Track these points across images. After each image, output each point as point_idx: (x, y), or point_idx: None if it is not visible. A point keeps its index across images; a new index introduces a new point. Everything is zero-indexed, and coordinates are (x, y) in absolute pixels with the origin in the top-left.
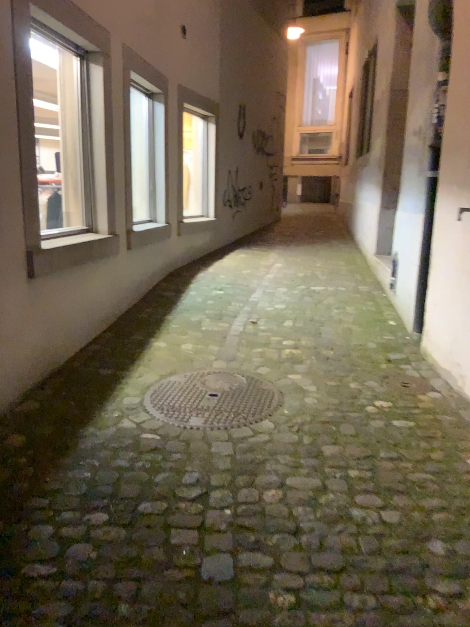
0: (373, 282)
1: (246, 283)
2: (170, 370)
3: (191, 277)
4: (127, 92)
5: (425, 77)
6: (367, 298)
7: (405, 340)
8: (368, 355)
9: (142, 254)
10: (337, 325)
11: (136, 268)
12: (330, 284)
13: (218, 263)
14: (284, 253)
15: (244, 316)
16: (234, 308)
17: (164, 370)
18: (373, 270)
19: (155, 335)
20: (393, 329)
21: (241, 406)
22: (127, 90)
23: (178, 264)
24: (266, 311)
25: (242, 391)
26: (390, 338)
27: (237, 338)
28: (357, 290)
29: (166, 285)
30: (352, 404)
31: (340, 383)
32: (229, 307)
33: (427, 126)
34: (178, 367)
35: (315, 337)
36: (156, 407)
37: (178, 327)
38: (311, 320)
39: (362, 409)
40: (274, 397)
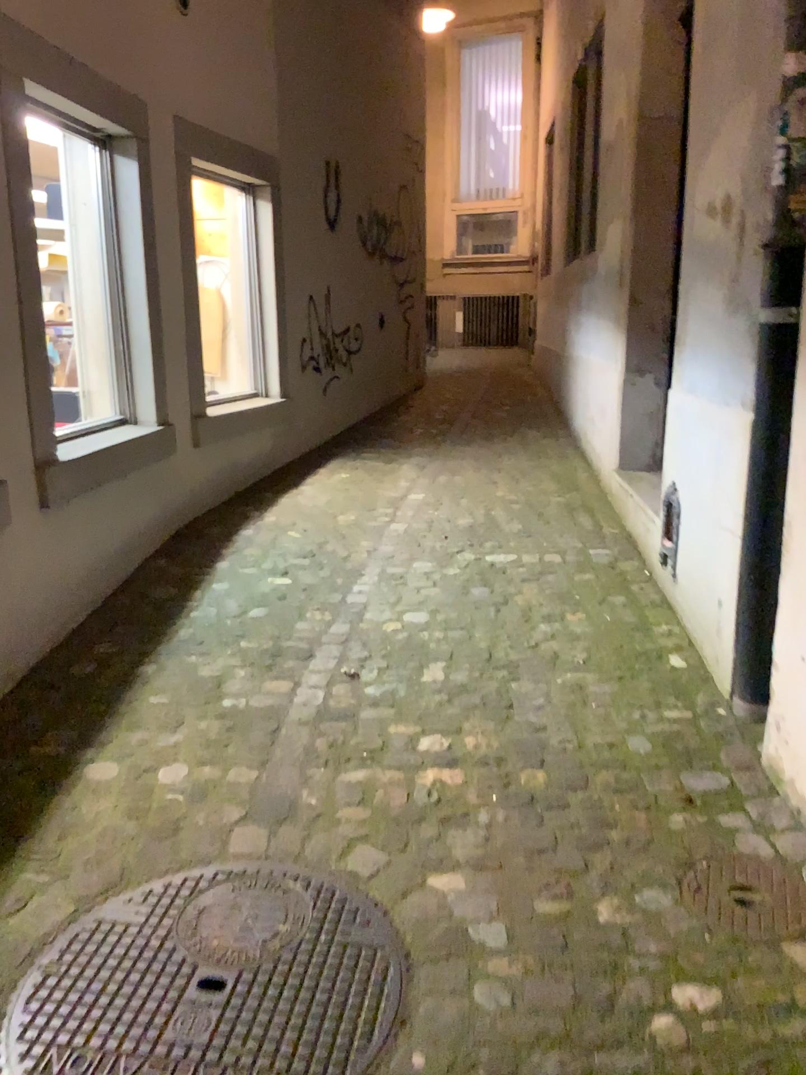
0: (621, 538)
1: (344, 551)
2: (108, 875)
3: (225, 540)
4: (13, 130)
5: (736, 72)
6: (612, 589)
7: (718, 724)
8: (634, 783)
9: (92, 511)
10: (549, 675)
11: (72, 550)
12: (527, 545)
13: (291, 497)
14: (429, 465)
15: (328, 657)
16: (310, 629)
17: (92, 876)
18: (618, 504)
19: (99, 739)
20: (683, 685)
21: (287, 1032)
22: (11, 126)
23: (199, 511)
24: (382, 637)
25: (296, 956)
26: (682, 718)
27: (305, 736)
28: (588, 562)
29: (164, 567)
30: (611, 1009)
31: (568, 906)
32: (299, 628)
33: (754, 193)
34: (133, 862)
35: (498, 721)
36: (28, 1062)
37: (166, 702)
38: (487, 661)
39: (641, 1033)
40: (384, 984)
